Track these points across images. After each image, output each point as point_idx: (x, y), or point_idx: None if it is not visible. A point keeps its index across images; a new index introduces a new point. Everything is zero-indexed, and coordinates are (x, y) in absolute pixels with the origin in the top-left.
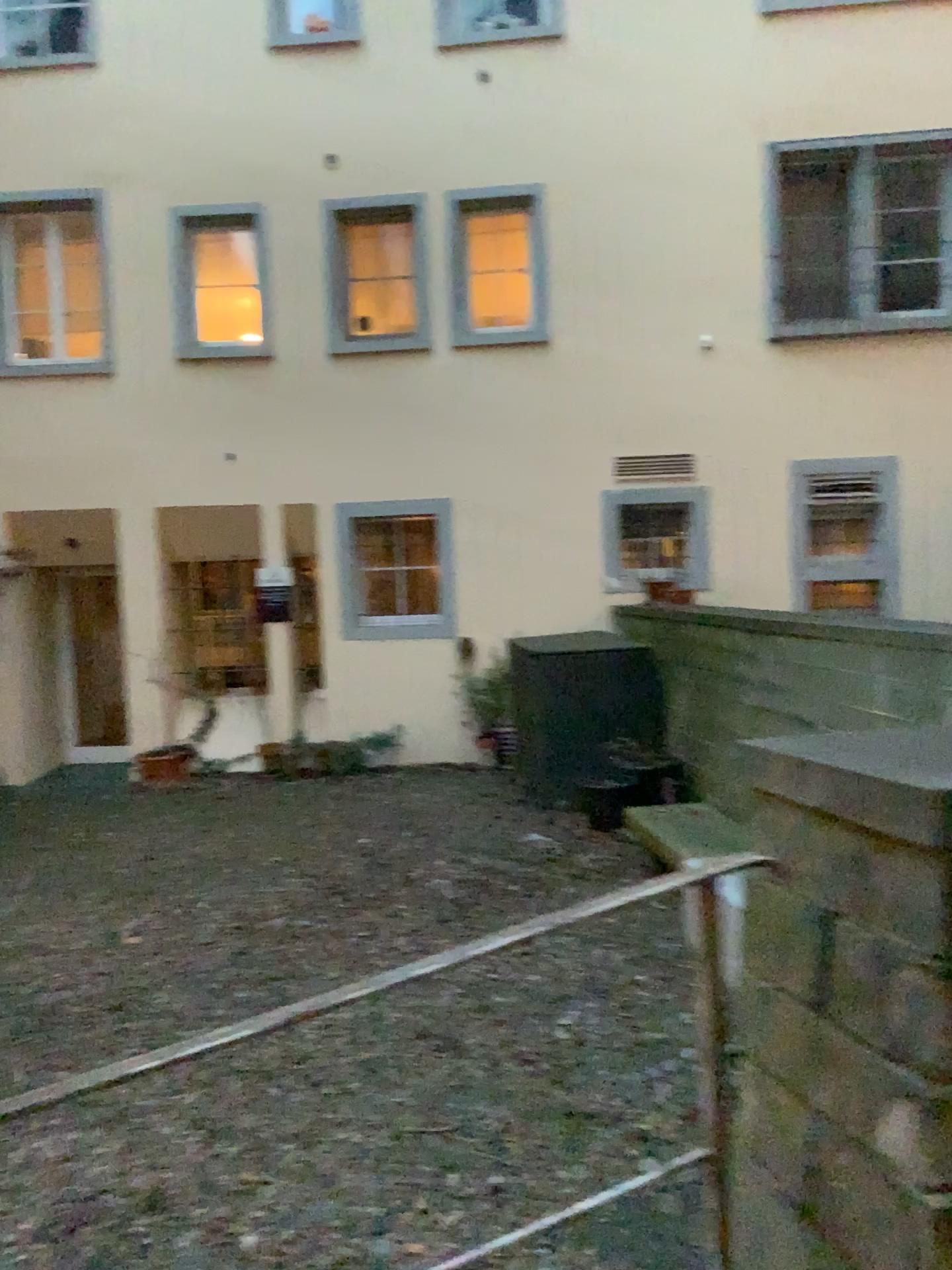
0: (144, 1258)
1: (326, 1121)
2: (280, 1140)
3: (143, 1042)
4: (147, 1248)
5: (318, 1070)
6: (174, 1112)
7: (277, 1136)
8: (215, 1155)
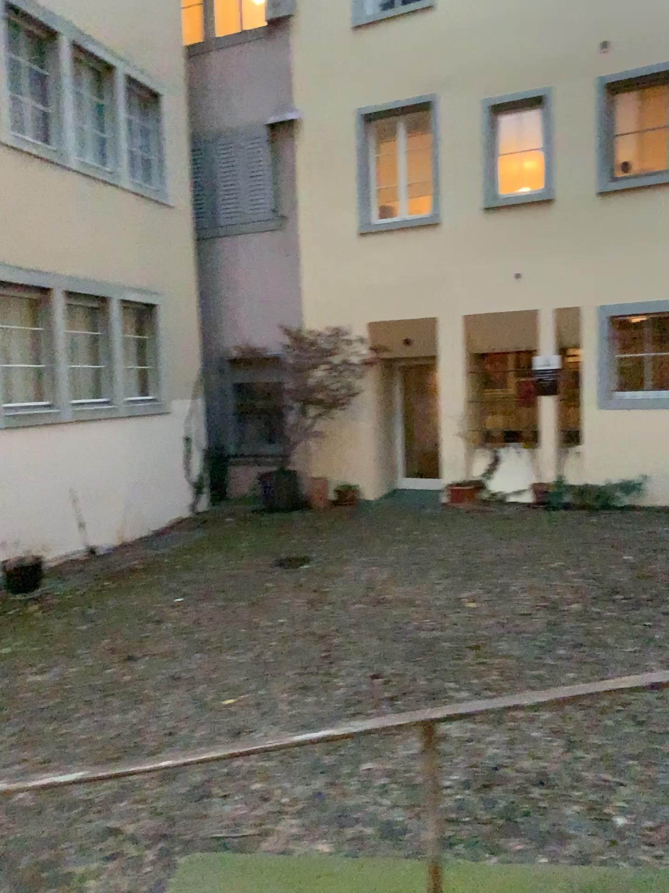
0: (549, 816)
1: (658, 751)
2: (624, 758)
3: (502, 673)
4: (548, 810)
5: (636, 714)
6: (538, 723)
7: (622, 754)
8: (577, 758)
